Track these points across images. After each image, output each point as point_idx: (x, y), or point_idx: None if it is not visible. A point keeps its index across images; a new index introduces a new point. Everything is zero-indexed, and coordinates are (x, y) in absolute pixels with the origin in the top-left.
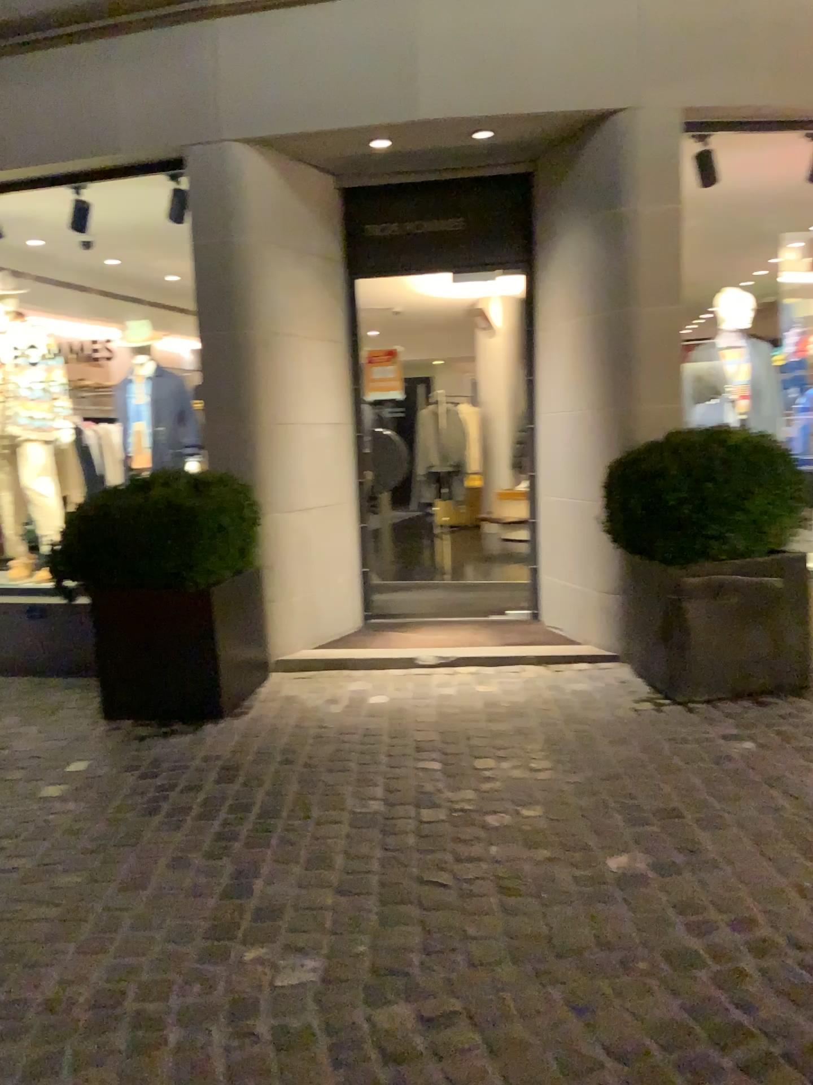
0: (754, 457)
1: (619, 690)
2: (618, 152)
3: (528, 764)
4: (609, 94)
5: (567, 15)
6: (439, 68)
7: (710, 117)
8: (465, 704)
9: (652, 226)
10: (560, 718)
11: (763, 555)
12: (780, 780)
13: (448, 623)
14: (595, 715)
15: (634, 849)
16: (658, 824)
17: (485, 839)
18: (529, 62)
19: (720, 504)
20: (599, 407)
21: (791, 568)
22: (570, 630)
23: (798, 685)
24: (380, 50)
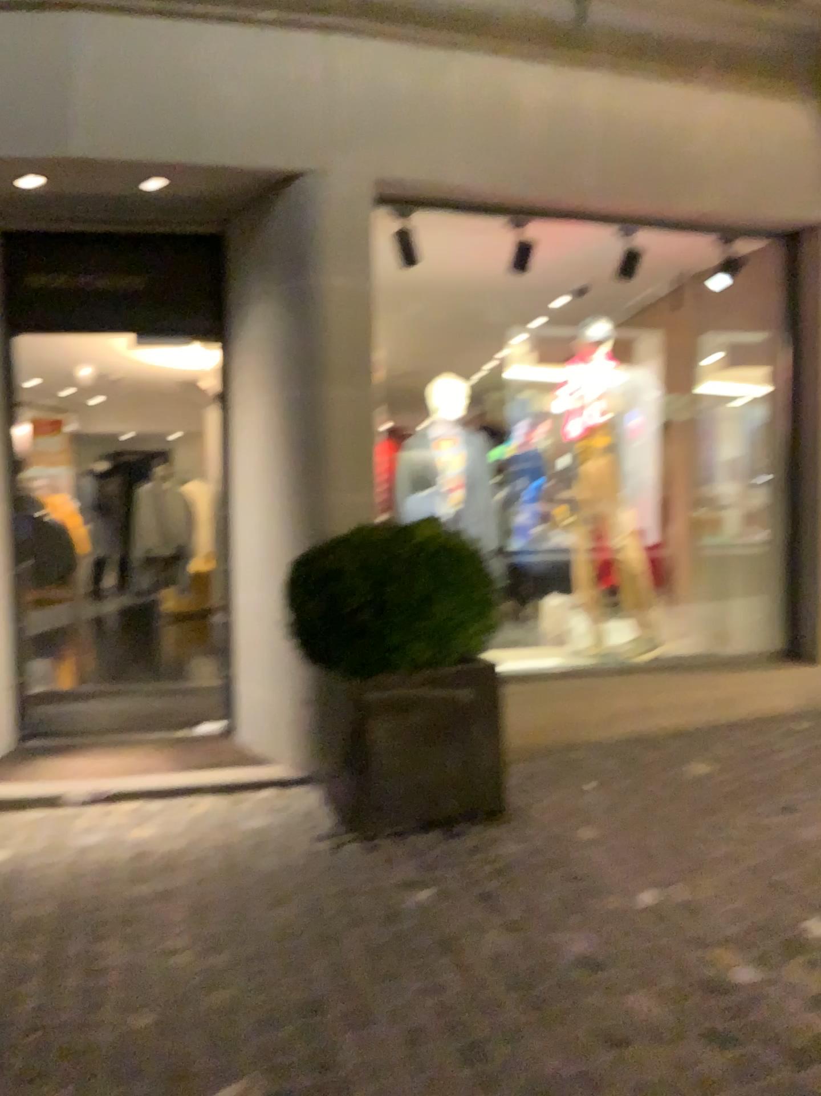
0: (443, 556)
1: (299, 826)
2: (307, 216)
3: (157, 943)
4: (297, 154)
5: (247, 62)
6: (100, 100)
7: (406, 191)
8: (109, 855)
9: (344, 300)
10: (219, 870)
11: (455, 666)
12: (451, 946)
13: (126, 740)
14: (264, 862)
15: (253, 1075)
16: (293, 1028)
17: (58, 1078)
18: (206, 108)
19: (404, 609)
20: (289, 495)
21: (484, 679)
22: (261, 748)
23: (493, 810)
24: (28, 71)
